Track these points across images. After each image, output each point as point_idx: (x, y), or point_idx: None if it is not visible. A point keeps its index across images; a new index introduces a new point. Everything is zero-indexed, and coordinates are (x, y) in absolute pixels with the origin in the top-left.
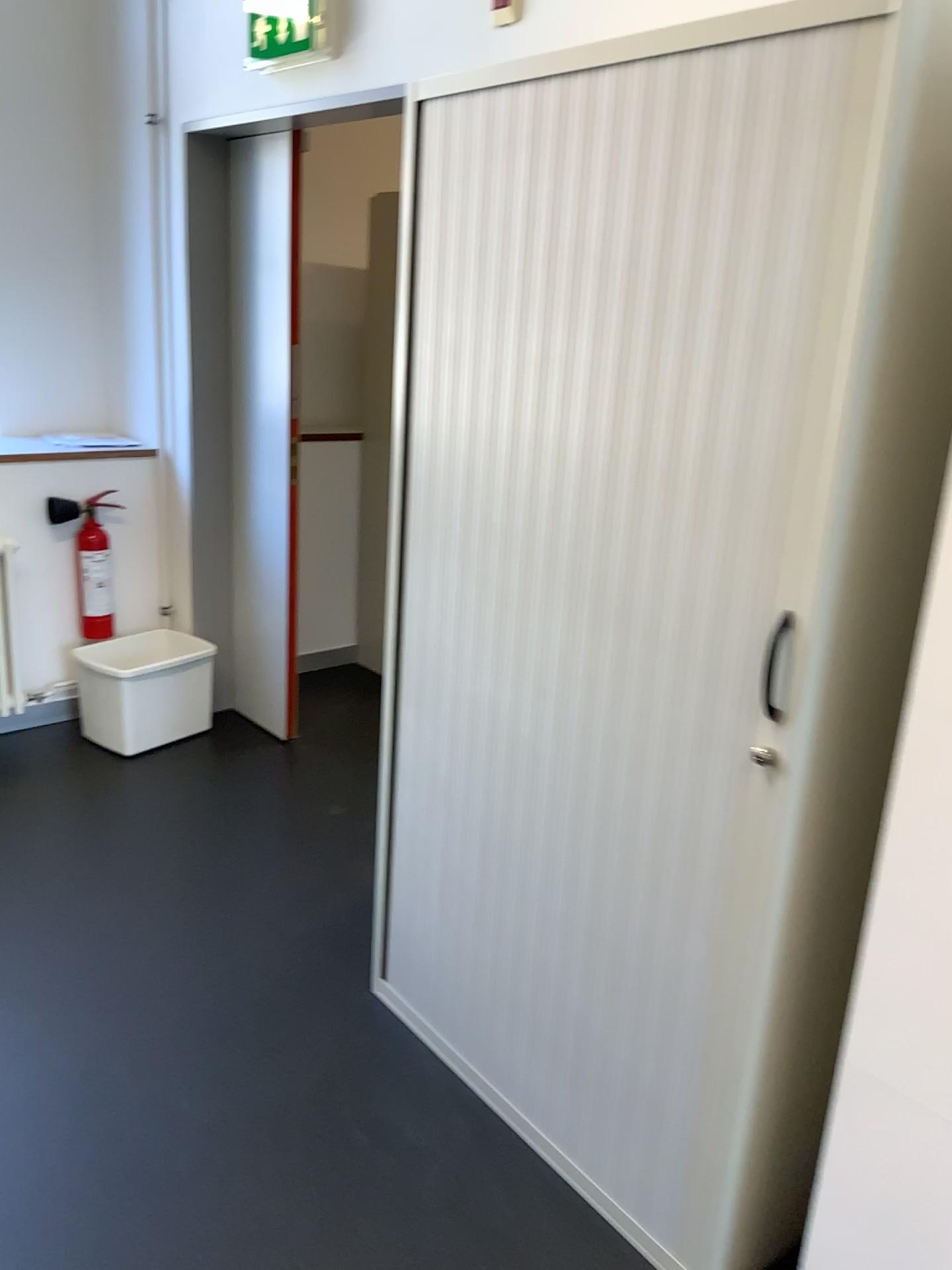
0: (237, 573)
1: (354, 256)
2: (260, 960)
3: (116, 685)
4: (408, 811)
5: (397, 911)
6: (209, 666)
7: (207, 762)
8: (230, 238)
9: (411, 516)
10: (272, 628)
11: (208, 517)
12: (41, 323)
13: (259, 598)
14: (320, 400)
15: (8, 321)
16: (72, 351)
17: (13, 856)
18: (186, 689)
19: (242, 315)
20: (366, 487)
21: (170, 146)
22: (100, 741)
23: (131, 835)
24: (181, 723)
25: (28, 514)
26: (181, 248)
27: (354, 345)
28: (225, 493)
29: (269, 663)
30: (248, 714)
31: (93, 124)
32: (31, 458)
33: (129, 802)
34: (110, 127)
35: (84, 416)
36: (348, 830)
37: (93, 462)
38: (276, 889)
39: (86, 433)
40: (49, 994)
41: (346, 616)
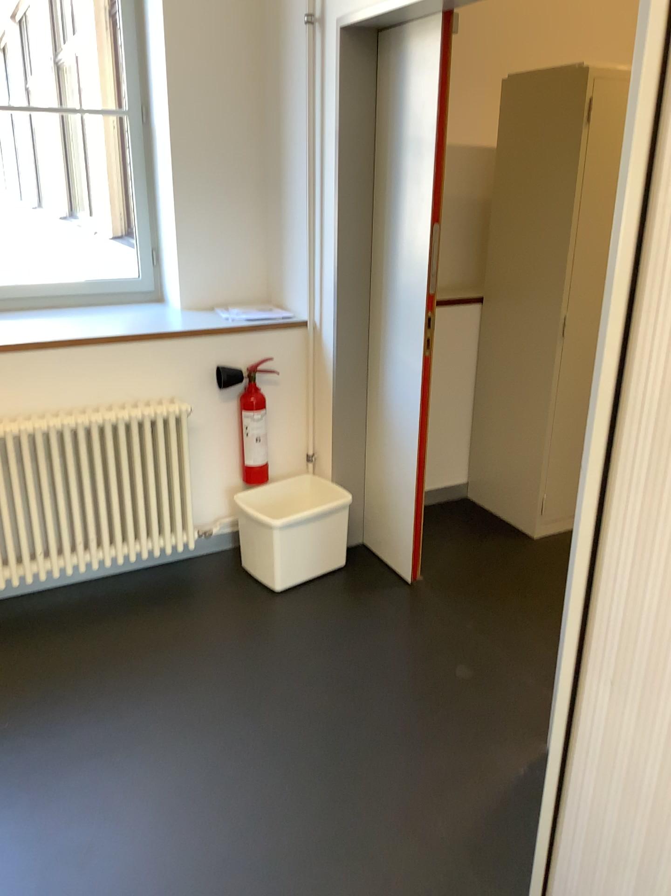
0: (373, 430)
1: (480, 136)
2: (400, 873)
3: (269, 532)
4: (584, 791)
5: (560, 882)
6: (348, 512)
7: (344, 603)
8: (376, 127)
9: (616, 461)
10: (404, 483)
11: (349, 381)
12: (214, 212)
13: (393, 455)
14: (446, 268)
15: (188, 212)
16: (239, 234)
17: (178, 703)
18: (328, 535)
19: (385, 199)
20: (484, 345)
21: (324, 44)
22: (256, 576)
23: (279, 686)
24: (323, 564)
25: (201, 378)
26: (332, 139)
27: (477, 218)
28: (364, 360)
29: (400, 513)
30: (380, 554)
31: (259, 33)
32: (203, 330)
33: (278, 645)
34: (272, 36)
35: (248, 289)
36: (476, 697)
37: (254, 333)
38: (412, 772)
39: (250, 304)
40: (197, 894)
41: (463, 458)
